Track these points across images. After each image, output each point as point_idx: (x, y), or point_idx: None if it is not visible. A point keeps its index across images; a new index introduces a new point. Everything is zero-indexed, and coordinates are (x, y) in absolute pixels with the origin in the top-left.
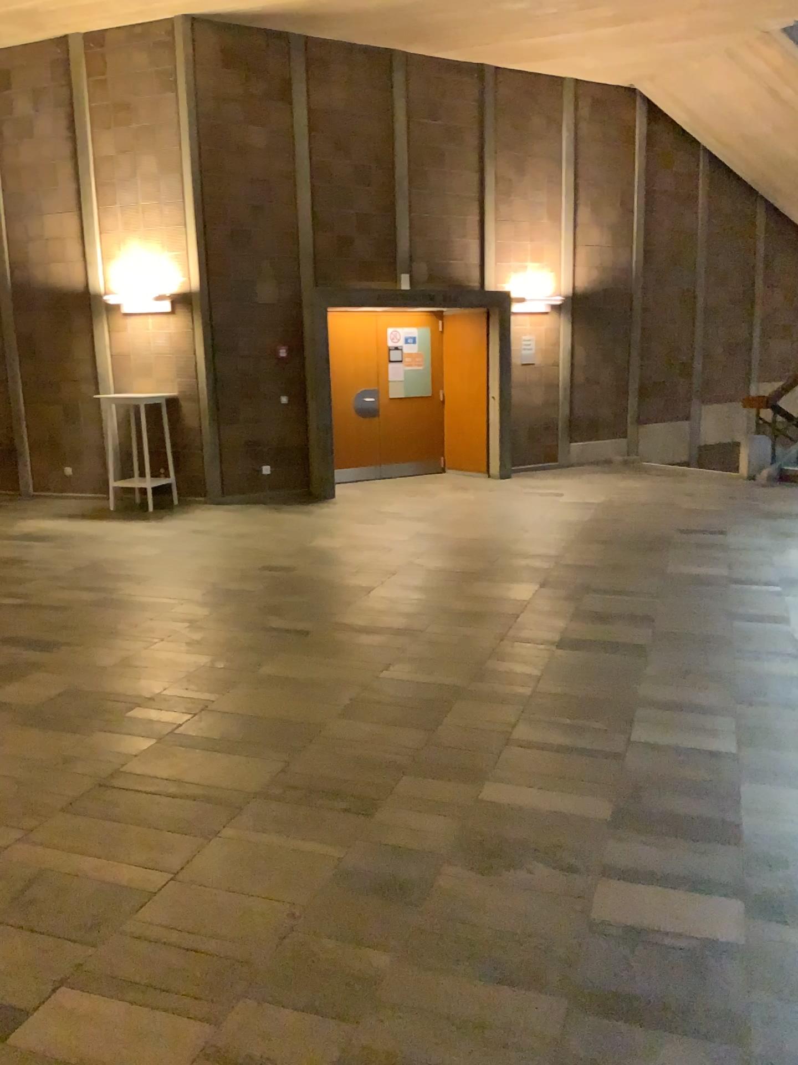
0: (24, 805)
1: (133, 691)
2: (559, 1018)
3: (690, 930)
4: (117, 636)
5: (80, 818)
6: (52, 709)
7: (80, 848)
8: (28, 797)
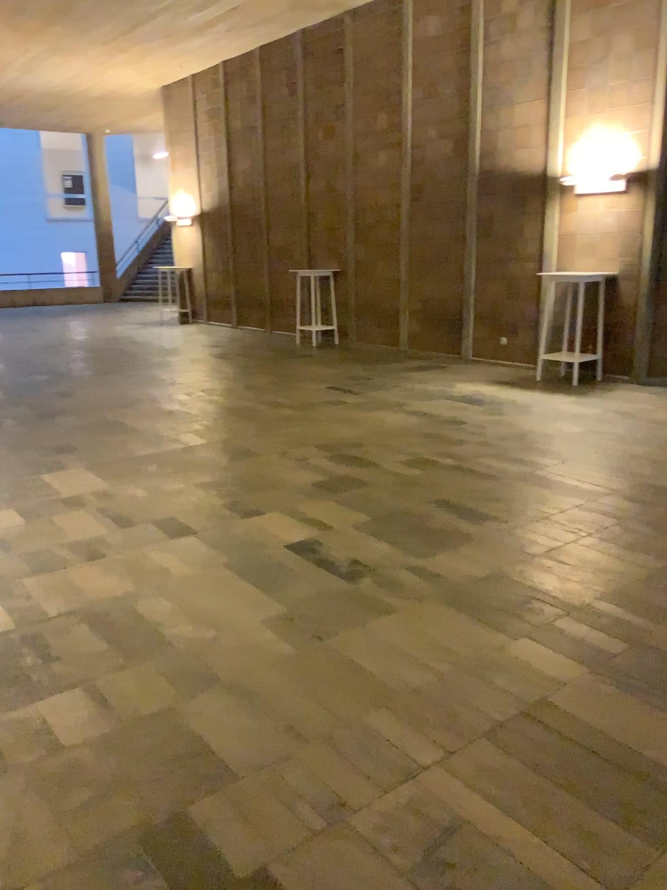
0: (445, 714)
1: (562, 594)
2: None
3: None
4: (544, 519)
5: (503, 755)
6: (478, 595)
7: (502, 802)
8: (450, 704)
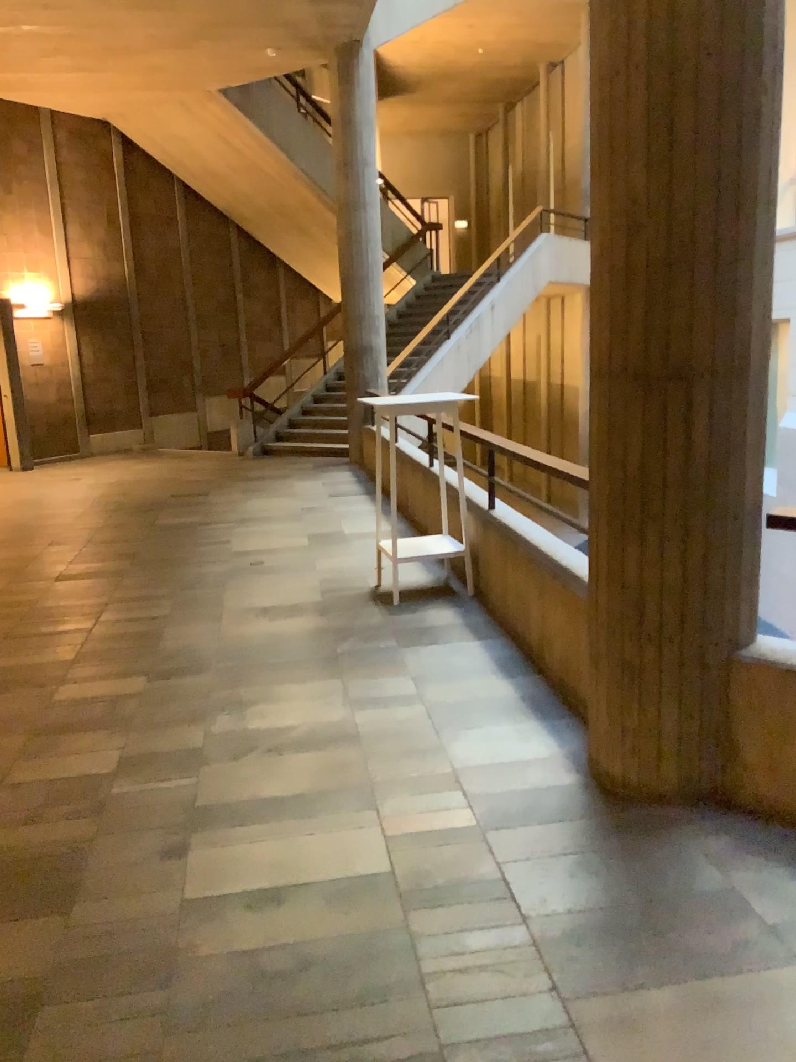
0: None
1: None
2: (16, 742)
3: (105, 694)
4: None
5: None
6: None
7: None
8: None
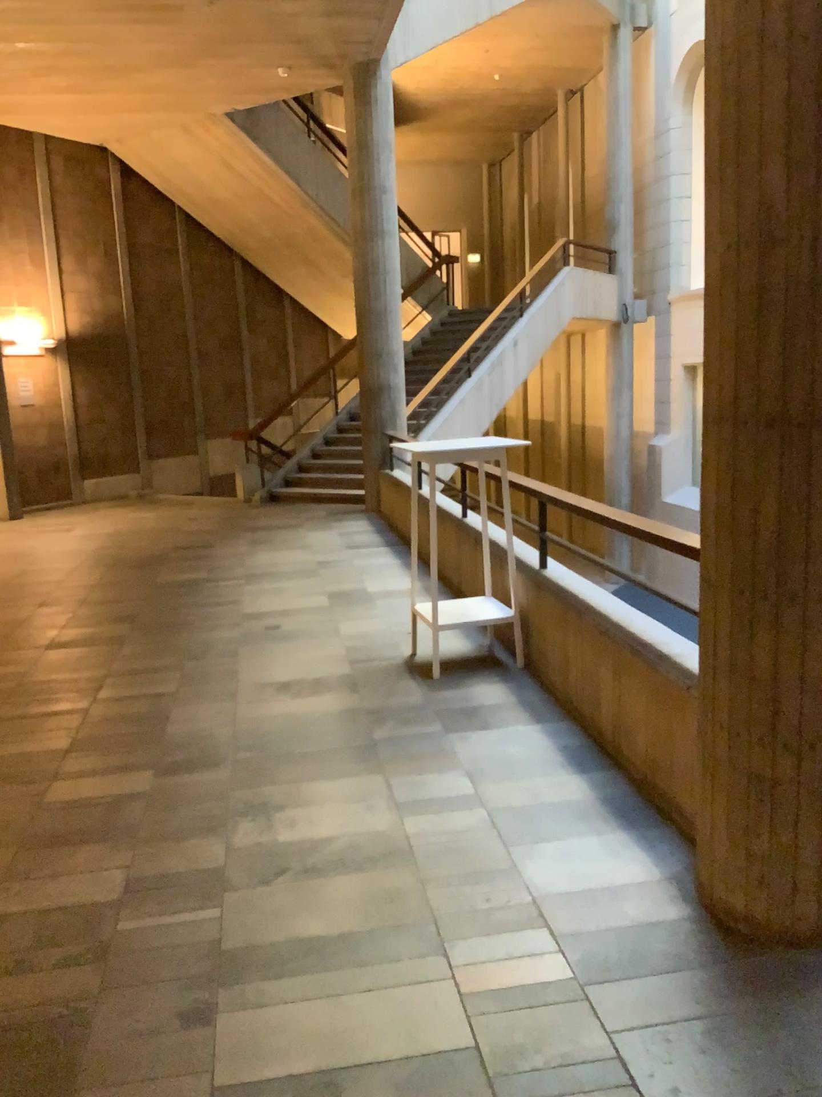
0: None
1: None
2: (3, 856)
3: (109, 792)
4: None
5: None
6: None
7: None
8: None
